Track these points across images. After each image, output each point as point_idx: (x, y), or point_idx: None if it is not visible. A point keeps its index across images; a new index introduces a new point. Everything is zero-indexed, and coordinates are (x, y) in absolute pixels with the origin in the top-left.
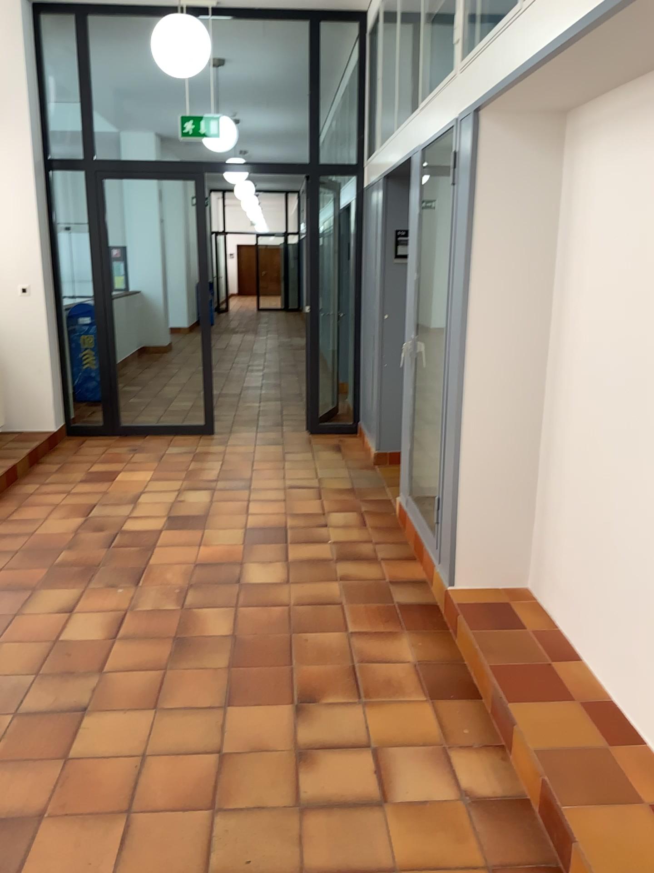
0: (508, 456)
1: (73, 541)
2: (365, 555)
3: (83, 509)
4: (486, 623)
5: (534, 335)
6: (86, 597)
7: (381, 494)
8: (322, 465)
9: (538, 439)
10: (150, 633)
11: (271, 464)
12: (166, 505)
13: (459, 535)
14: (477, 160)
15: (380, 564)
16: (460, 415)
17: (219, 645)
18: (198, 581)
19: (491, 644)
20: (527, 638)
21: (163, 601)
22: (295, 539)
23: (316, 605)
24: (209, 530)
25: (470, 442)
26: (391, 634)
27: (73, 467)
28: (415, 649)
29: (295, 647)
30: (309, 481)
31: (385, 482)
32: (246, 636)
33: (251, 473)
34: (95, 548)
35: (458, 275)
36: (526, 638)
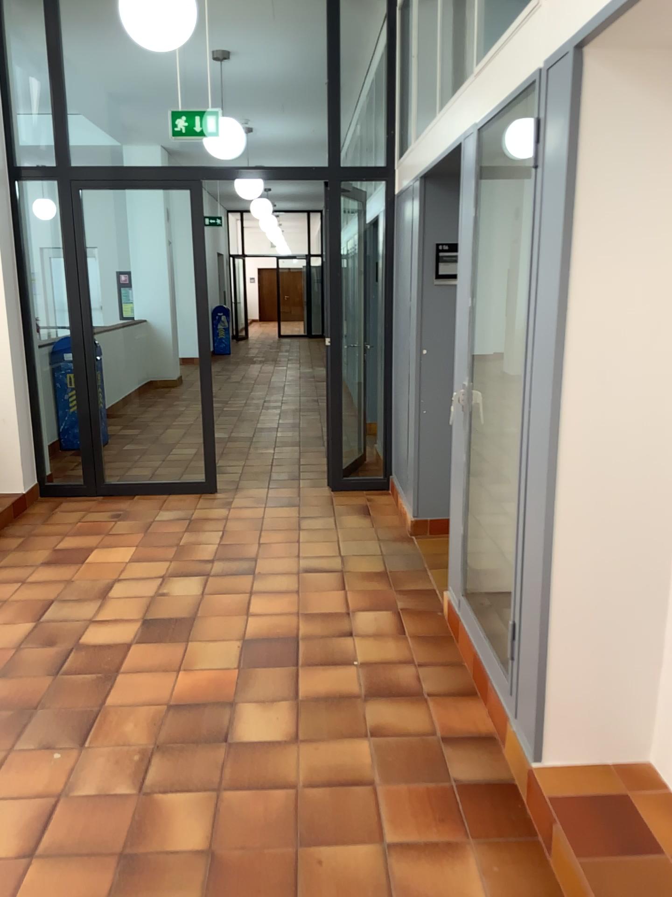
0: (622, 572)
1: (11, 663)
2: (405, 686)
3: (36, 609)
4: (598, 840)
5: (665, 393)
6: (7, 768)
7: (422, 584)
8: (347, 538)
9: (668, 547)
10: (87, 845)
11: (283, 538)
12: (143, 603)
13: (549, 688)
14: (577, 126)
15: (427, 703)
16: (551, 513)
17: (187, 872)
18: (171, 737)
19: (615, 890)
20: (671, 879)
21: (115, 777)
22: (309, 659)
23: (336, 784)
24: (196, 644)
25: (566, 553)
26: (450, 848)
27: (35, 544)
28: (490, 881)
29: (303, 875)
30: (330, 564)
31: (427, 564)
32: (231, 851)
33: (256, 552)
34: (38, 678)
35: (546, 303)
36: (671, 881)
